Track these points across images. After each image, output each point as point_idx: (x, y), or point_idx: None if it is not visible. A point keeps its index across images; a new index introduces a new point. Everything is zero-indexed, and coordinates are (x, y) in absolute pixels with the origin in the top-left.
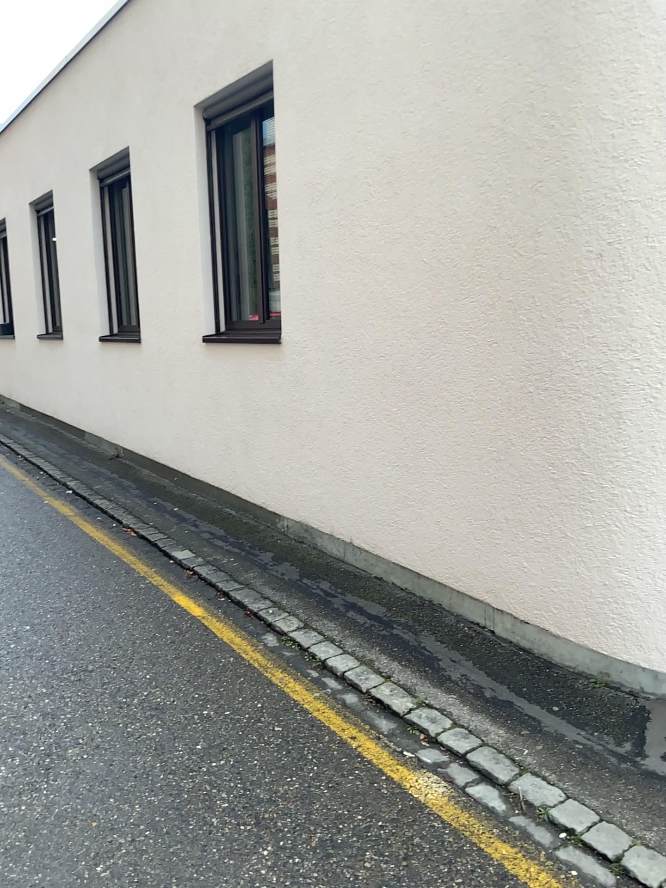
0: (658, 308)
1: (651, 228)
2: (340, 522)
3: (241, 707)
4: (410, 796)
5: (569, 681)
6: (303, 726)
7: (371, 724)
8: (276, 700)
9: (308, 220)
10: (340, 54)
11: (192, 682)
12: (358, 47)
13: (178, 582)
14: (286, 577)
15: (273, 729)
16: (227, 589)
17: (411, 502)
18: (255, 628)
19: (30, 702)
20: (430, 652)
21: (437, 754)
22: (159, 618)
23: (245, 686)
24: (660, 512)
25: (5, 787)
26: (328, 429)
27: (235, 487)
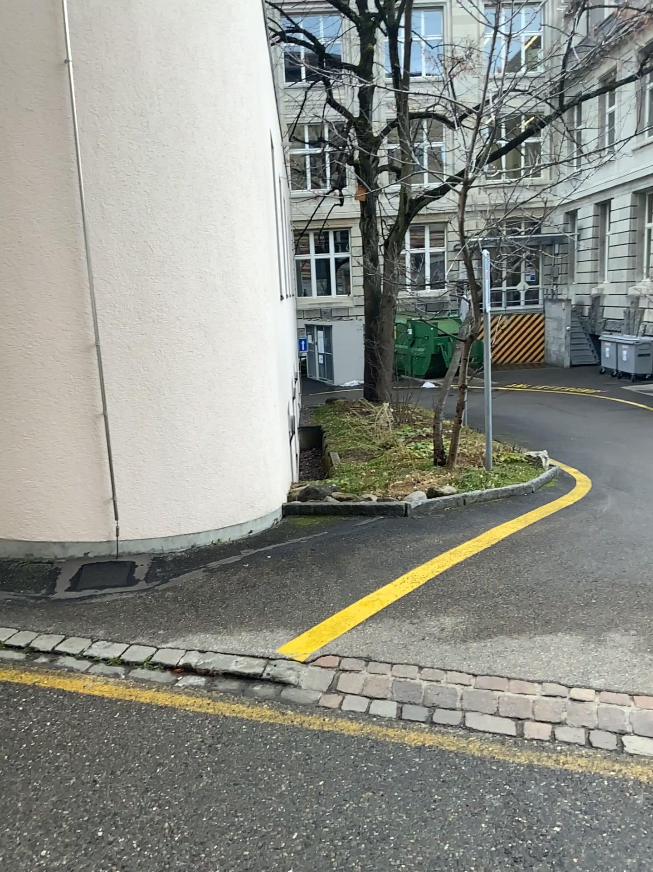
0: (22, 293)
1: (9, 238)
2: None
3: None
4: None
5: (5, 567)
6: None
7: None
8: None
9: None
10: None
11: None
12: None
13: None
14: None
15: None
16: None
17: None
18: None
19: None
20: None
21: None
22: None
23: None
24: (46, 432)
25: None
26: None
27: None
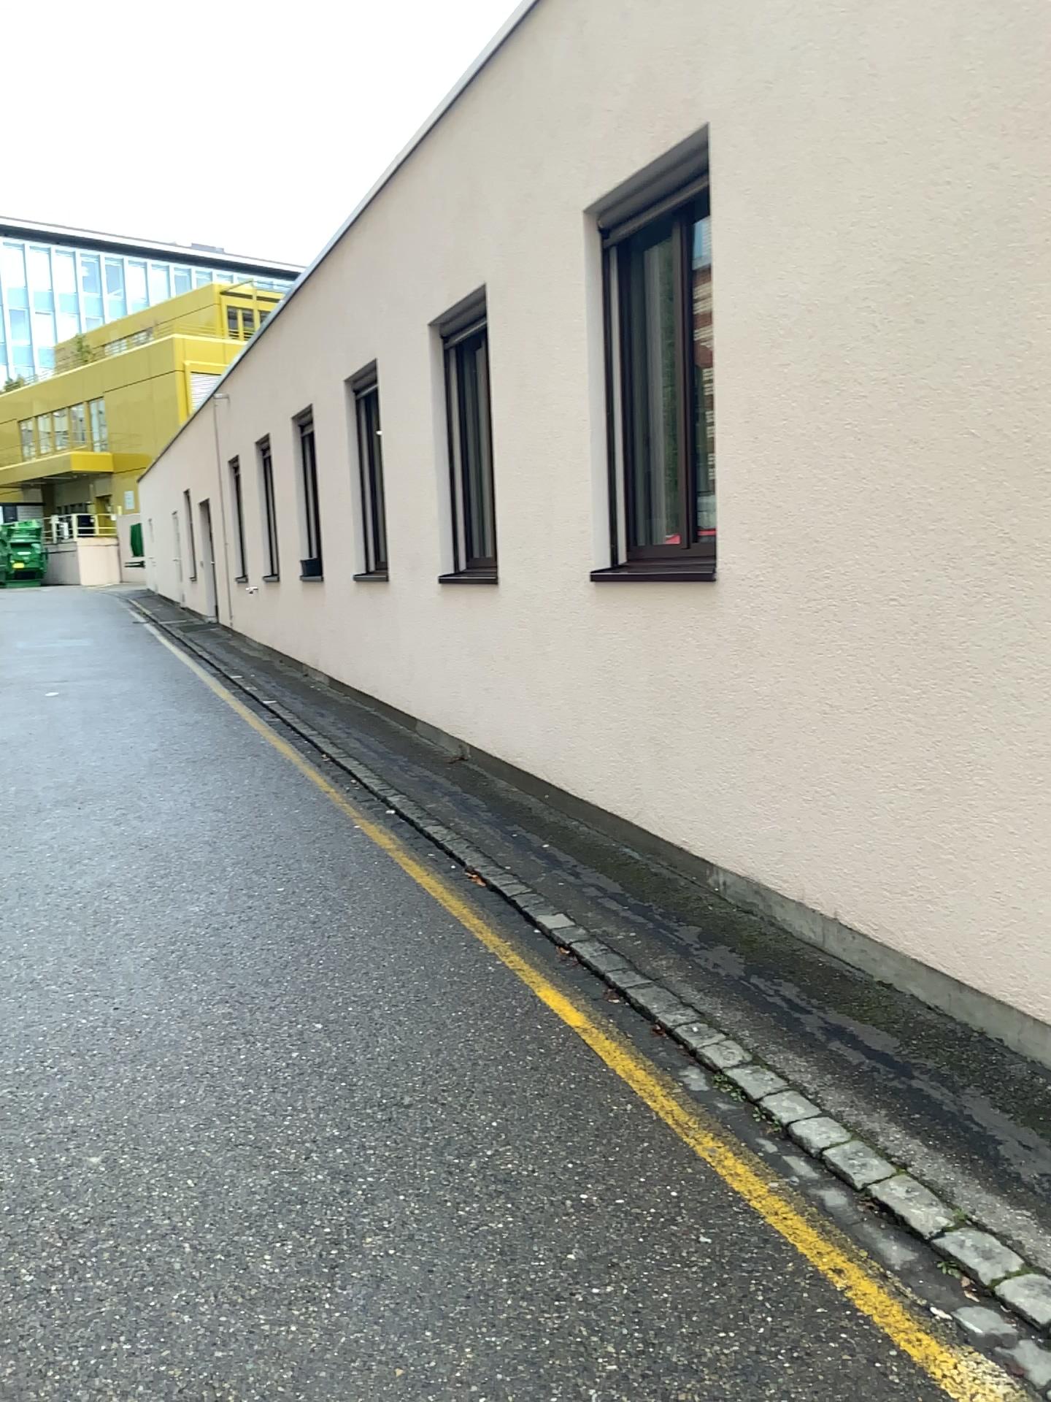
0: None
1: None
2: (816, 883)
3: (642, 1194)
4: (945, 1399)
5: None
6: (750, 1242)
7: (871, 1251)
8: (703, 1189)
9: (765, 378)
10: (821, 100)
11: (563, 1141)
12: (853, 84)
13: (547, 969)
14: (723, 972)
15: (697, 1241)
16: (625, 985)
17: (945, 855)
18: (671, 1057)
19: (313, 1151)
20: (980, 1128)
21: (996, 1325)
22: (516, 1027)
23: (652, 1157)
24: None
25: (269, 1291)
26: (796, 724)
27: (642, 815)
